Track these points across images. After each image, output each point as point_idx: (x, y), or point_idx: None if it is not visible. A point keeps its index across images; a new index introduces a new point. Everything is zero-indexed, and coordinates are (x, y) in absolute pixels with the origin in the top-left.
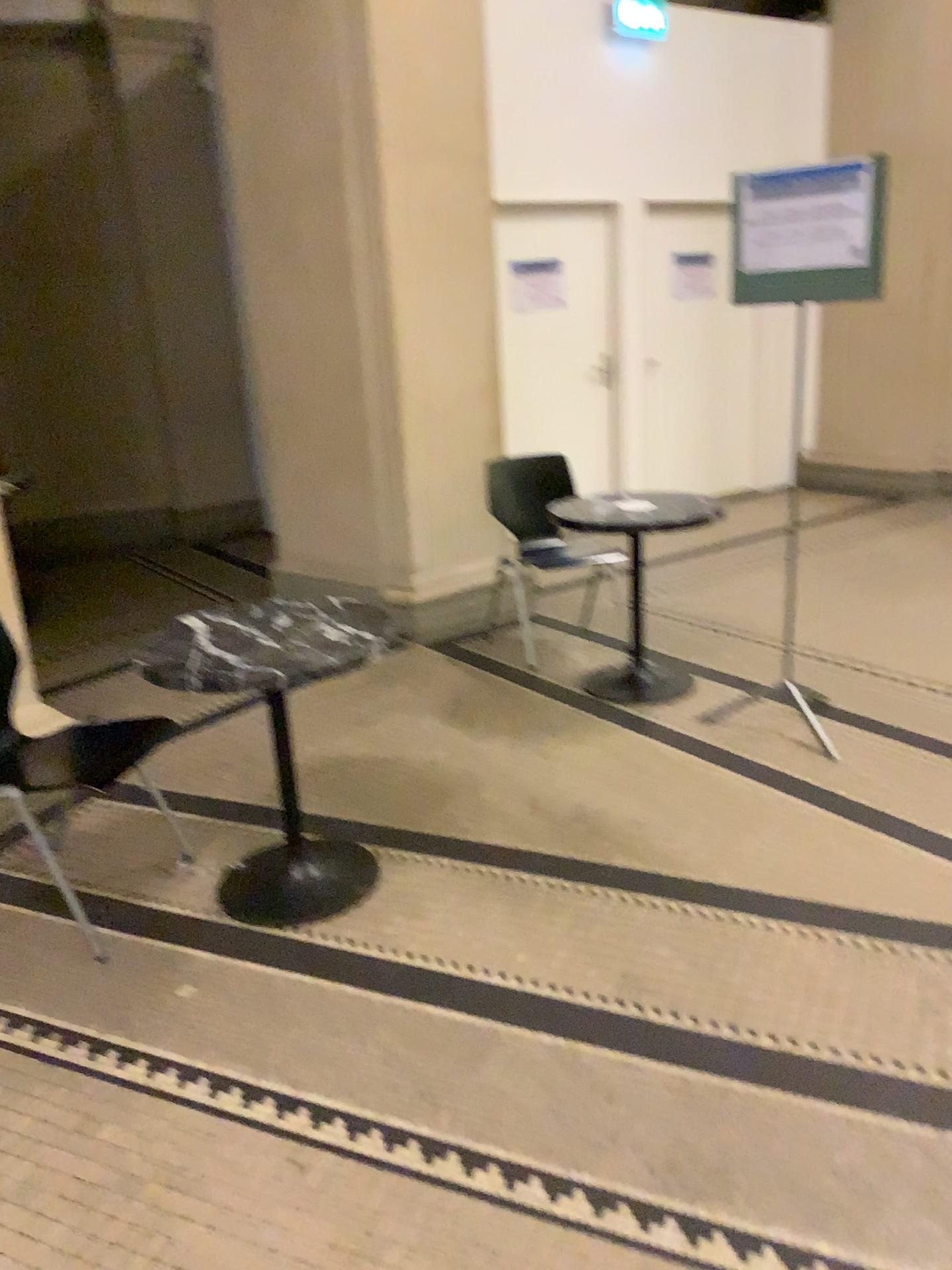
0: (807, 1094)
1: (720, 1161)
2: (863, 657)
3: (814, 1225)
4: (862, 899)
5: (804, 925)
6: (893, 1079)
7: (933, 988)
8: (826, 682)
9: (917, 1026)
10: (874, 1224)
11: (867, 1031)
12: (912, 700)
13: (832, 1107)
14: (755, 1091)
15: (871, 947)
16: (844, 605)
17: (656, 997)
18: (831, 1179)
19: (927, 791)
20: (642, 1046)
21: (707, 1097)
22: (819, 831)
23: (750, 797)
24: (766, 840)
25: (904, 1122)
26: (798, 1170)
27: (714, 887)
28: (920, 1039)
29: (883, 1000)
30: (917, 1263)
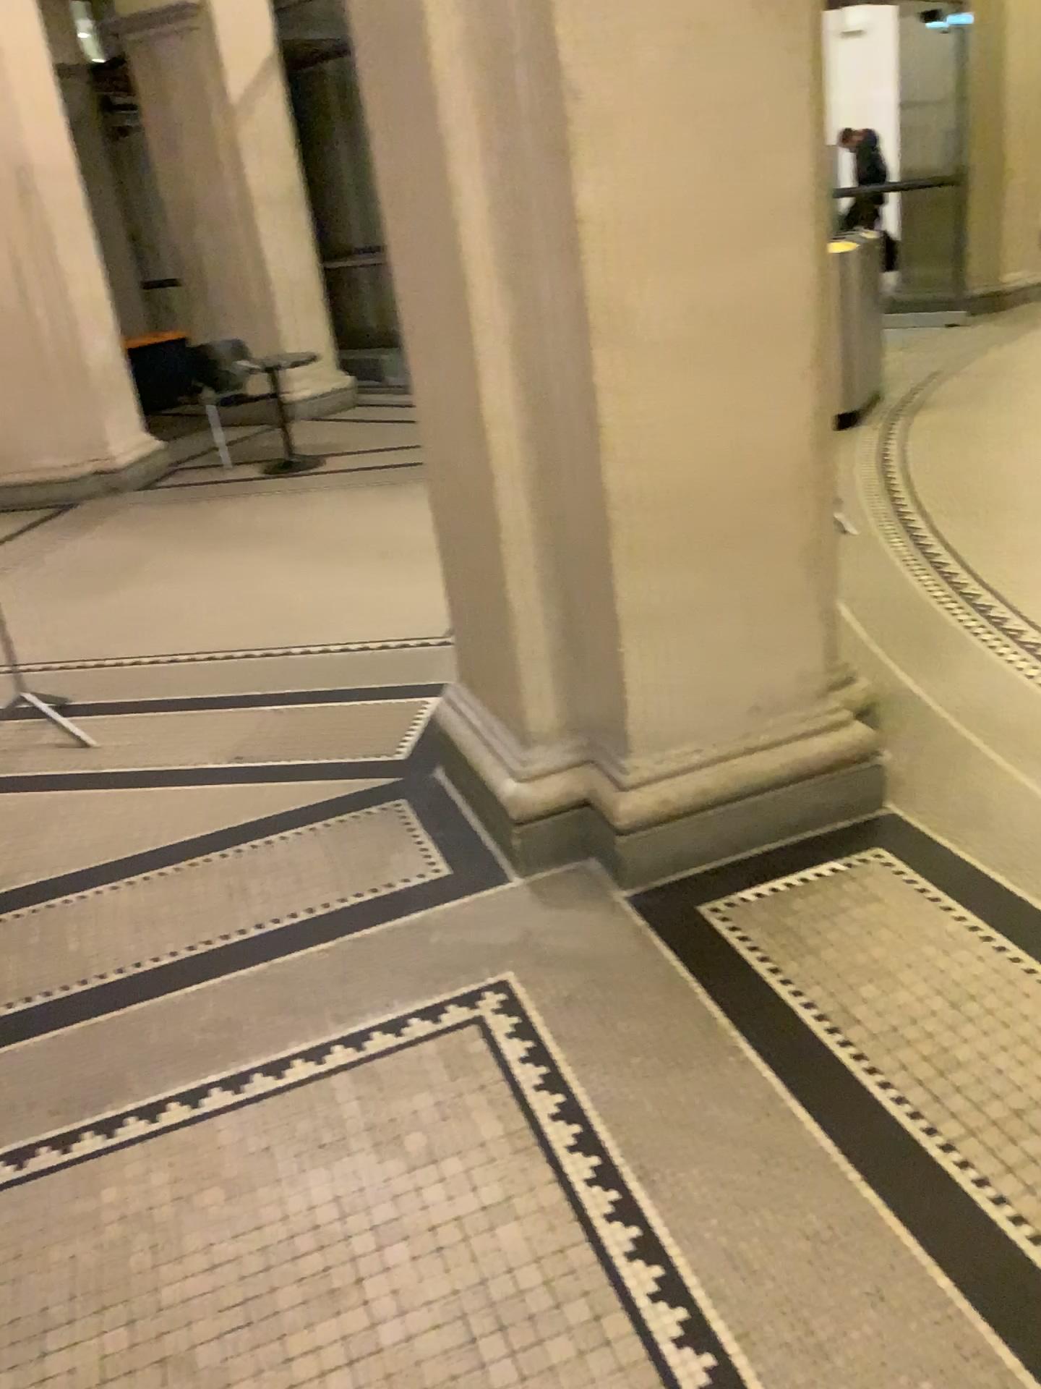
0: (162, 992)
1: (109, 1071)
2: (93, 656)
3: (196, 1066)
4: (158, 841)
5: (116, 881)
6: (223, 949)
7: (233, 876)
8: (67, 688)
9: (229, 906)
10: (238, 1040)
11: (193, 928)
12: (150, 677)
13: (183, 989)
14: (119, 1012)
15: (177, 872)
16: (59, 616)
17: (3, 994)
18: (199, 1033)
19: (185, 742)
20: (6, 1035)
21: (80, 1036)
22: (104, 808)
23: (30, 807)
24: (58, 834)
25: (239, 970)
26: (172, 1042)
27: (24, 890)
28: (234, 913)
29: (198, 901)
30: (274, 1043)
